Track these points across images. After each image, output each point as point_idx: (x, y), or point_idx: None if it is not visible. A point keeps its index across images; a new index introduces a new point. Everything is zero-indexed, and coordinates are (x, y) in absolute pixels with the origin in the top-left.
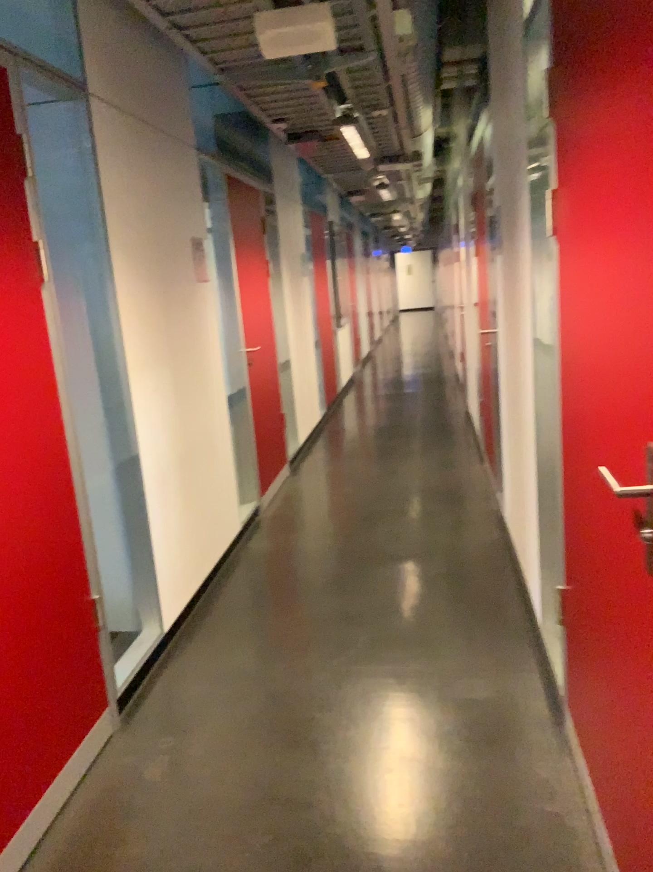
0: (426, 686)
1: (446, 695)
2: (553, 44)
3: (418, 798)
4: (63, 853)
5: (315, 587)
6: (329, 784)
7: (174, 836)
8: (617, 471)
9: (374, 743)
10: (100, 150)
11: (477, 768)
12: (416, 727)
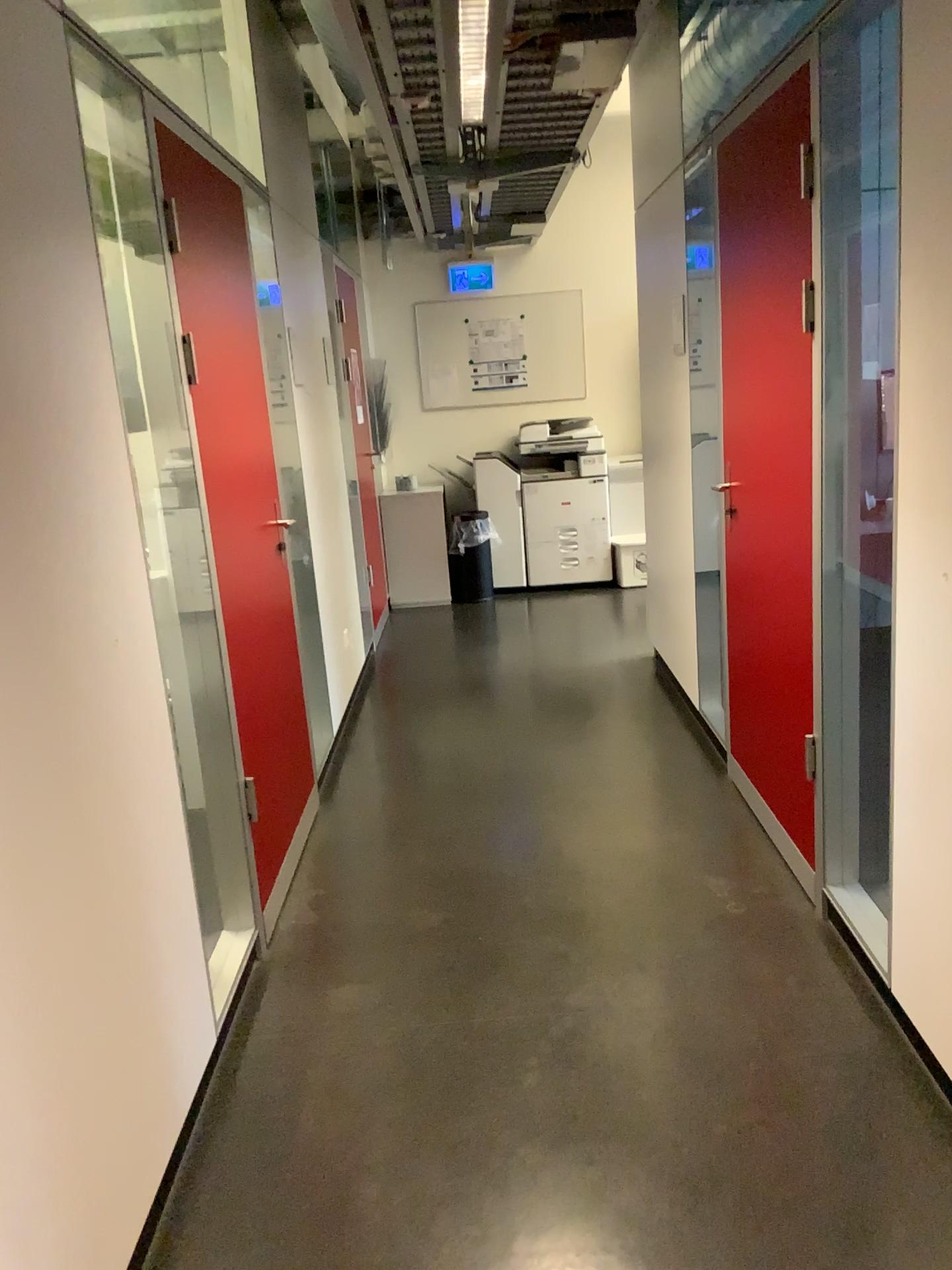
0: (421, 986)
1: (394, 973)
2: (165, 174)
3: (437, 878)
4: (732, 827)
5: (715, 1268)
6: (522, 880)
7: (646, 841)
8: (267, 538)
9: (484, 914)
10: (898, 59)
11: (376, 906)
12: (436, 934)
